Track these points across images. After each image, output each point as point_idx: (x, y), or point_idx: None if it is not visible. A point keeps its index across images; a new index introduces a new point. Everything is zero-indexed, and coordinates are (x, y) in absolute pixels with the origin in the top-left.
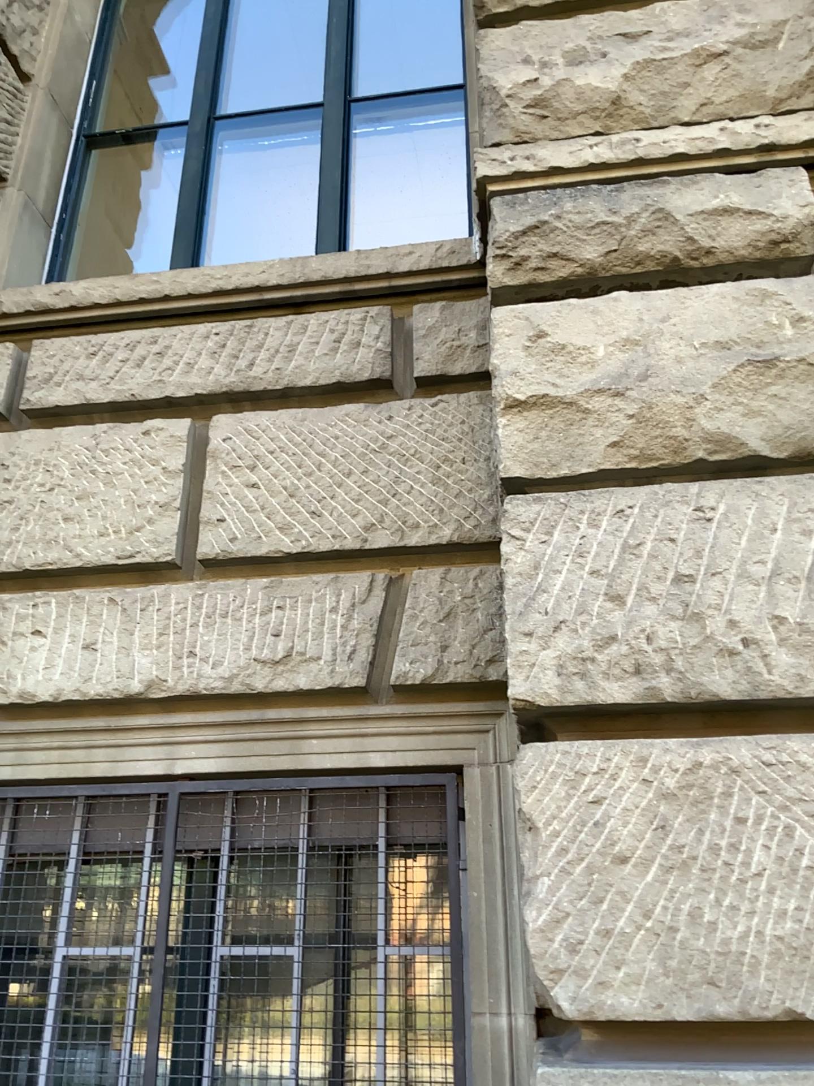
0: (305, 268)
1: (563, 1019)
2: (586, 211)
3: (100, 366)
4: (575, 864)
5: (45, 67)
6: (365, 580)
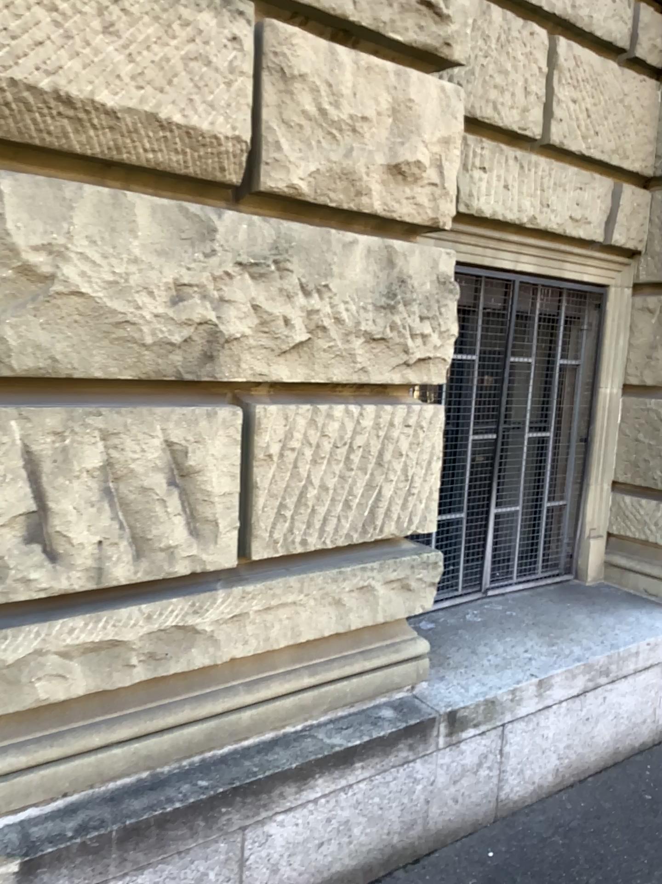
0: None
1: None
2: None
3: None
4: None
5: None
6: (602, 181)
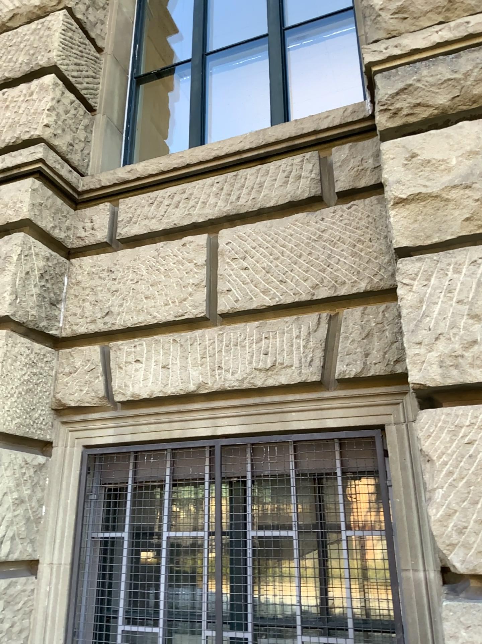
0: (265, 136)
1: (457, 573)
2: (436, 74)
3: (155, 209)
4: (457, 480)
5: (109, 42)
6: (316, 317)
